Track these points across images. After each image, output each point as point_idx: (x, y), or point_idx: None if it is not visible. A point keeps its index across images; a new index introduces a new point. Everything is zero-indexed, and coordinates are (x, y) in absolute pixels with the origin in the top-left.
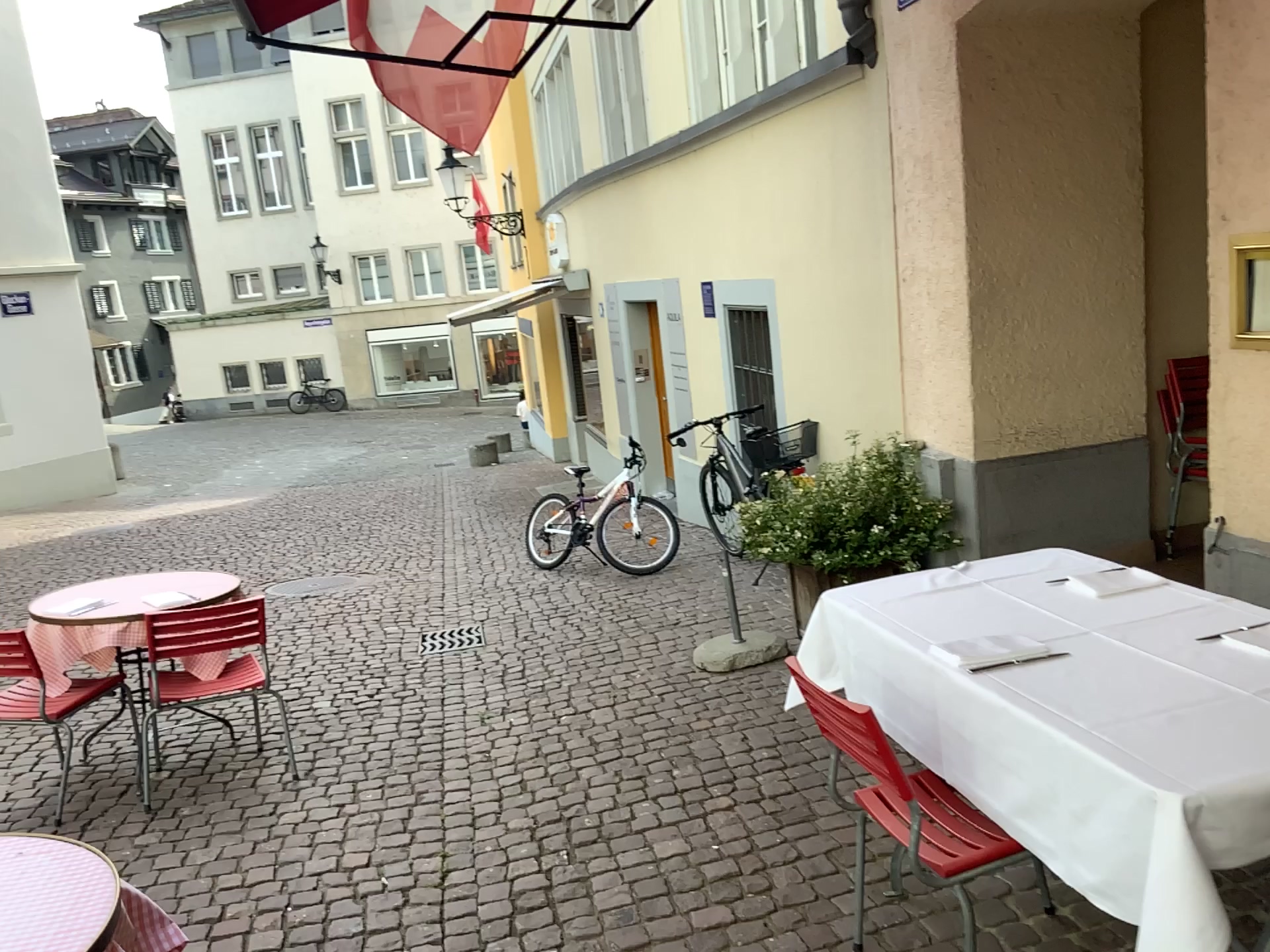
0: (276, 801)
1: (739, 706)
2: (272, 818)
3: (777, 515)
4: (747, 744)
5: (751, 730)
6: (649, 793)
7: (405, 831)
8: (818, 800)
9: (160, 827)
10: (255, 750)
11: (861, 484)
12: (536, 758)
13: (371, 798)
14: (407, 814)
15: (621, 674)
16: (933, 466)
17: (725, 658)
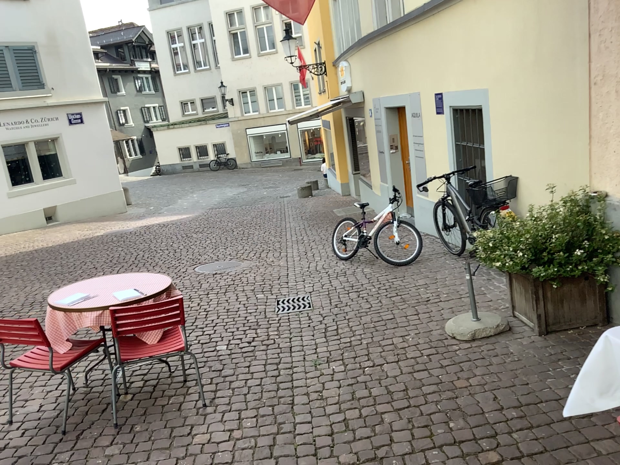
0: (191, 423)
1: (483, 367)
2: (188, 438)
3: (500, 239)
4: (497, 402)
5: (496, 389)
6: (433, 438)
7: (271, 456)
8: (565, 461)
9: (121, 440)
10: (181, 382)
11: (559, 220)
12: (352, 401)
13: (249, 426)
14: (272, 442)
15: (399, 337)
16: (613, 208)
17: (465, 329)
